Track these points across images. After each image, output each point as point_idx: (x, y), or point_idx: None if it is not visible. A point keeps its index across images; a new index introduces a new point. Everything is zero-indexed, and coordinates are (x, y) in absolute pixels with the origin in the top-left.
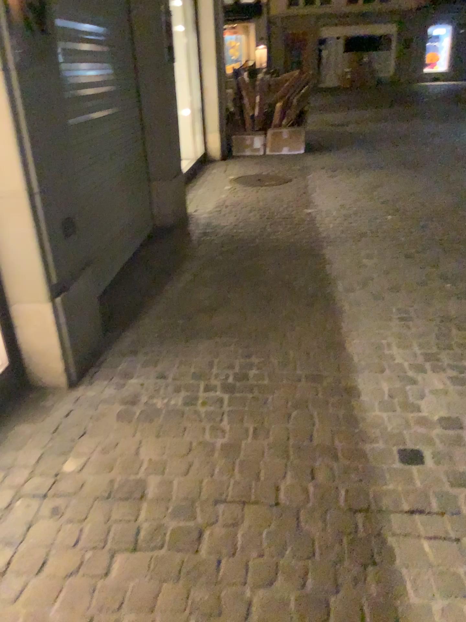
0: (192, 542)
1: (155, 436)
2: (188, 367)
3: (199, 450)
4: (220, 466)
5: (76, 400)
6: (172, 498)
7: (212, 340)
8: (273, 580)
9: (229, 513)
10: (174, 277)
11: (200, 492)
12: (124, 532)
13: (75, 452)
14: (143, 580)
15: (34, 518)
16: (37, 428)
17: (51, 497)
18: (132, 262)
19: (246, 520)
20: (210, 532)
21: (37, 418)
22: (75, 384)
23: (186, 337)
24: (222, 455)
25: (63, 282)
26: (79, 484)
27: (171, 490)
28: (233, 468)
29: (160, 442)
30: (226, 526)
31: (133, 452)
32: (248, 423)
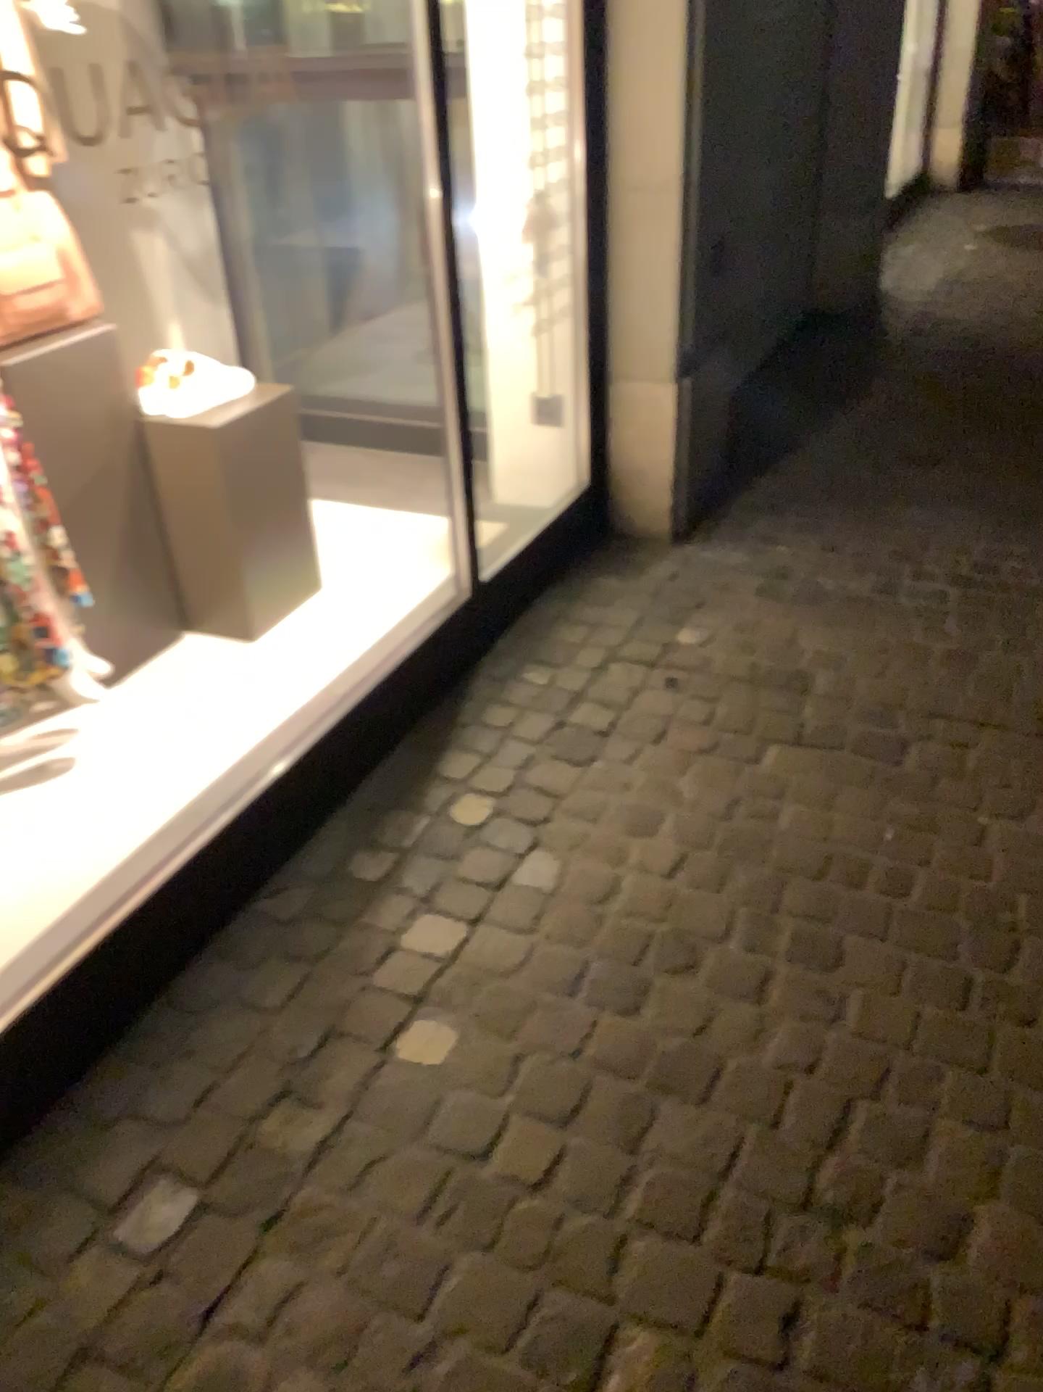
0: (893, 754)
1: (825, 625)
2: (882, 543)
3: (905, 653)
4: (941, 676)
5: (685, 560)
6: (858, 701)
7: (928, 509)
8: (1028, 815)
9: (956, 732)
10: (849, 405)
11: (906, 702)
12: (783, 724)
13: (694, 624)
14: (817, 778)
15: (642, 688)
16: (629, 586)
17: (662, 670)
18: (764, 373)
19: (986, 745)
20: (923, 748)
21: (626, 574)
22: (682, 538)
23: (876, 499)
24: (945, 665)
25: (692, 357)
26: (705, 661)
27: (855, 691)
28: (964, 684)
29: (835, 632)
30: (951, 747)
31: (790, 637)
32: (995, 632)
